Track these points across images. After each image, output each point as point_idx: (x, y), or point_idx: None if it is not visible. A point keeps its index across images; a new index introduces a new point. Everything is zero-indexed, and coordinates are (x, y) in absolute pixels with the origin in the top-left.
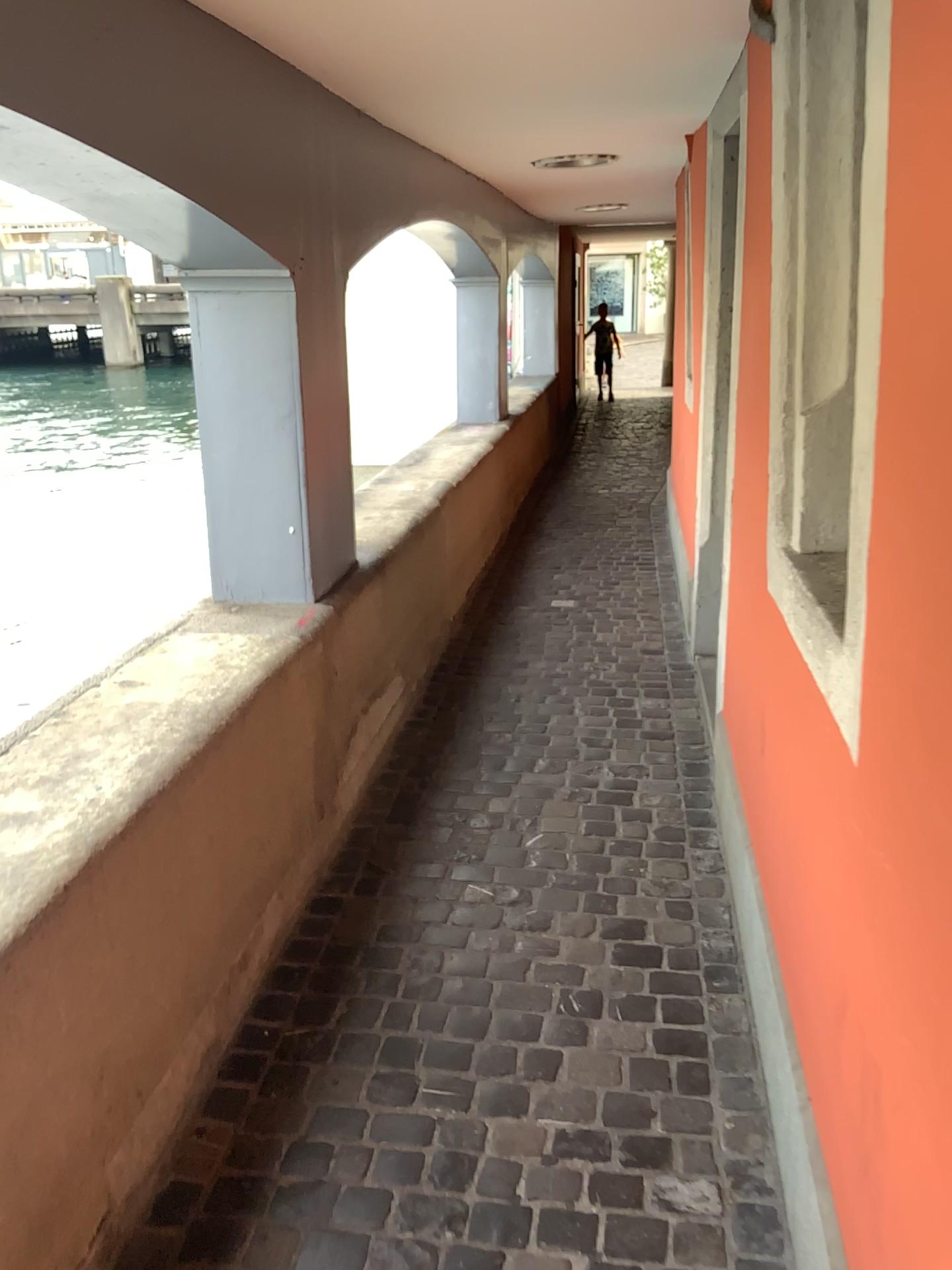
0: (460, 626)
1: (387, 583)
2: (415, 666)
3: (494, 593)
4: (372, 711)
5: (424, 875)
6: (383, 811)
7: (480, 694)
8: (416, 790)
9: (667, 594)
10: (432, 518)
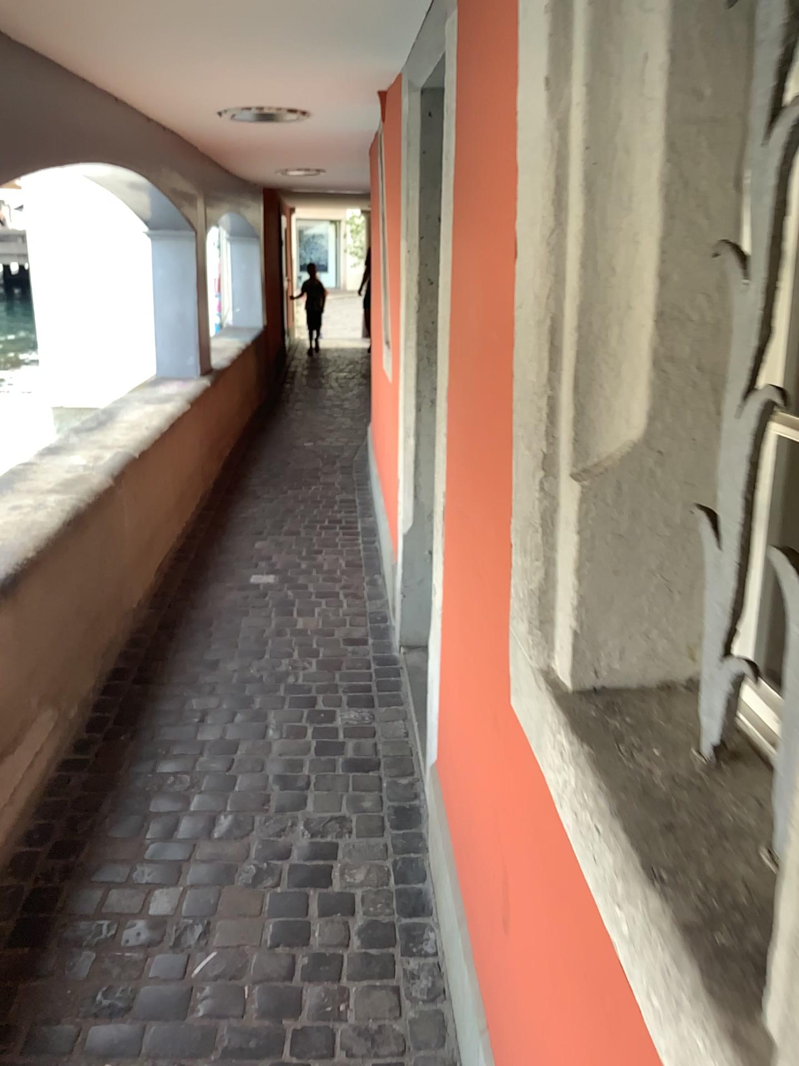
0: (145, 615)
1: (26, 606)
2: (77, 687)
3: (189, 568)
4: (1, 778)
5: (46, 1051)
6: (8, 924)
7: (159, 711)
8: (59, 880)
9: (370, 564)
10: (103, 504)
